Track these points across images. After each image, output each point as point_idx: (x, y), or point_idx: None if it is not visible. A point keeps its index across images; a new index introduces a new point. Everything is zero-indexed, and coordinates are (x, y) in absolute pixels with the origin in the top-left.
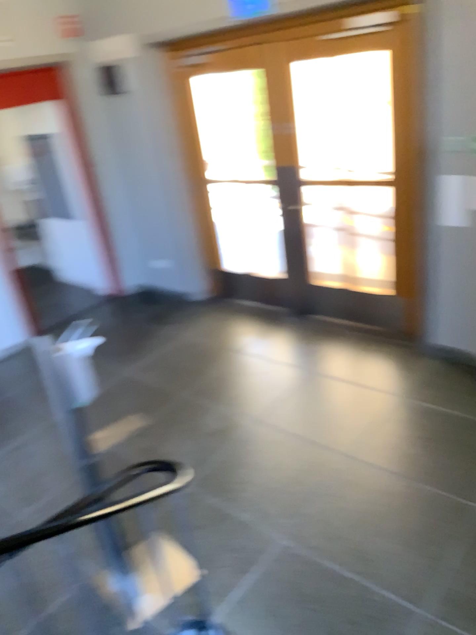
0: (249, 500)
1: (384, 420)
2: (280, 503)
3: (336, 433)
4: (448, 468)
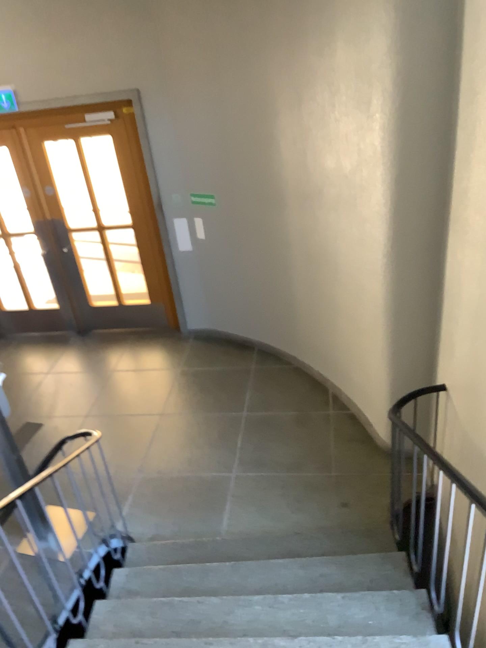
0: (108, 459)
1: (174, 382)
2: (130, 452)
3: (147, 400)
4: (222, 395)
